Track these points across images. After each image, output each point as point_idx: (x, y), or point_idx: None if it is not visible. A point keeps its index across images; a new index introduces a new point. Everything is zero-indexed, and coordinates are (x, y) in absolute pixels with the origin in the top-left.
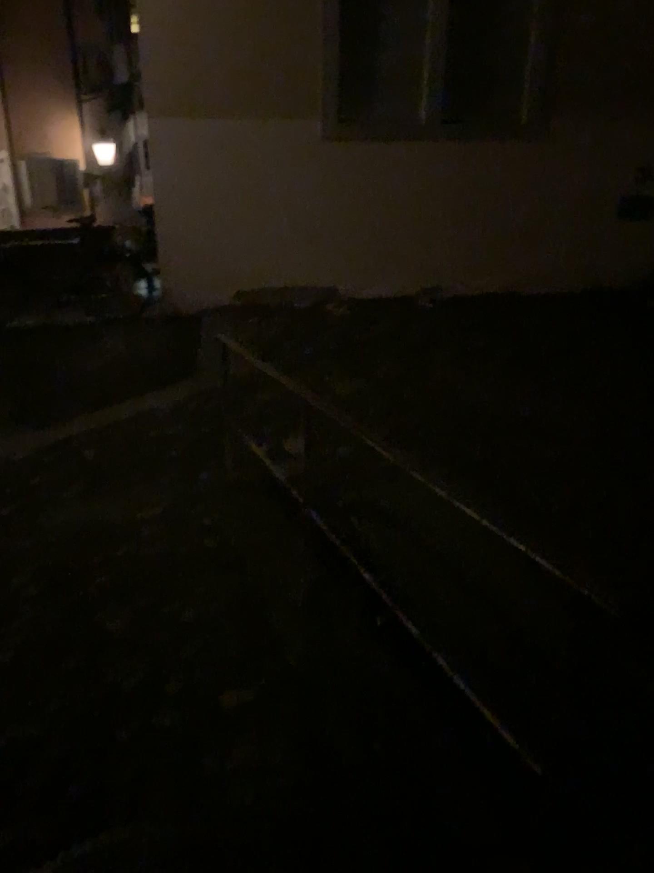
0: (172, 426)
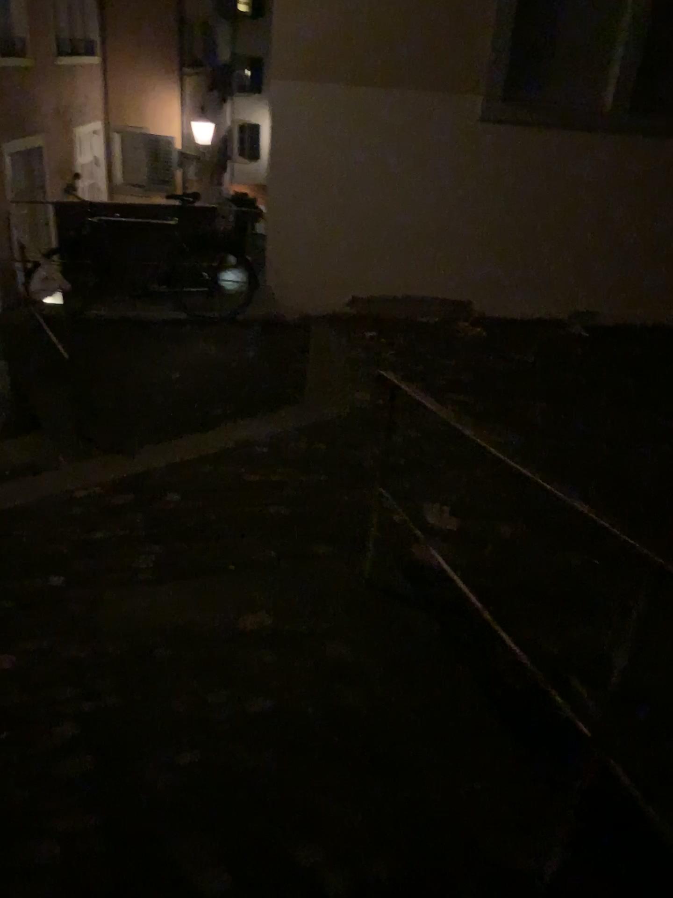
0: (279, 466)
